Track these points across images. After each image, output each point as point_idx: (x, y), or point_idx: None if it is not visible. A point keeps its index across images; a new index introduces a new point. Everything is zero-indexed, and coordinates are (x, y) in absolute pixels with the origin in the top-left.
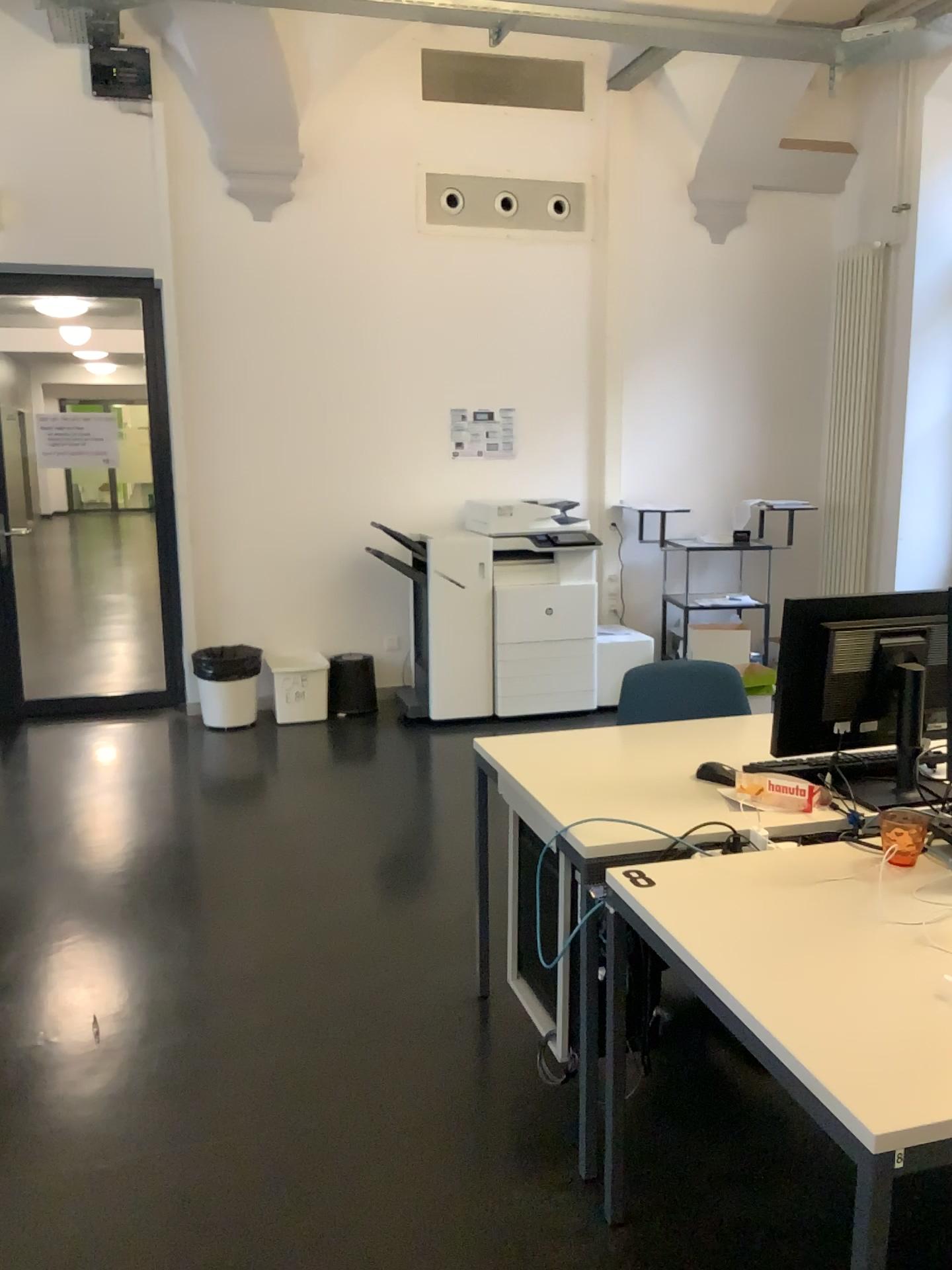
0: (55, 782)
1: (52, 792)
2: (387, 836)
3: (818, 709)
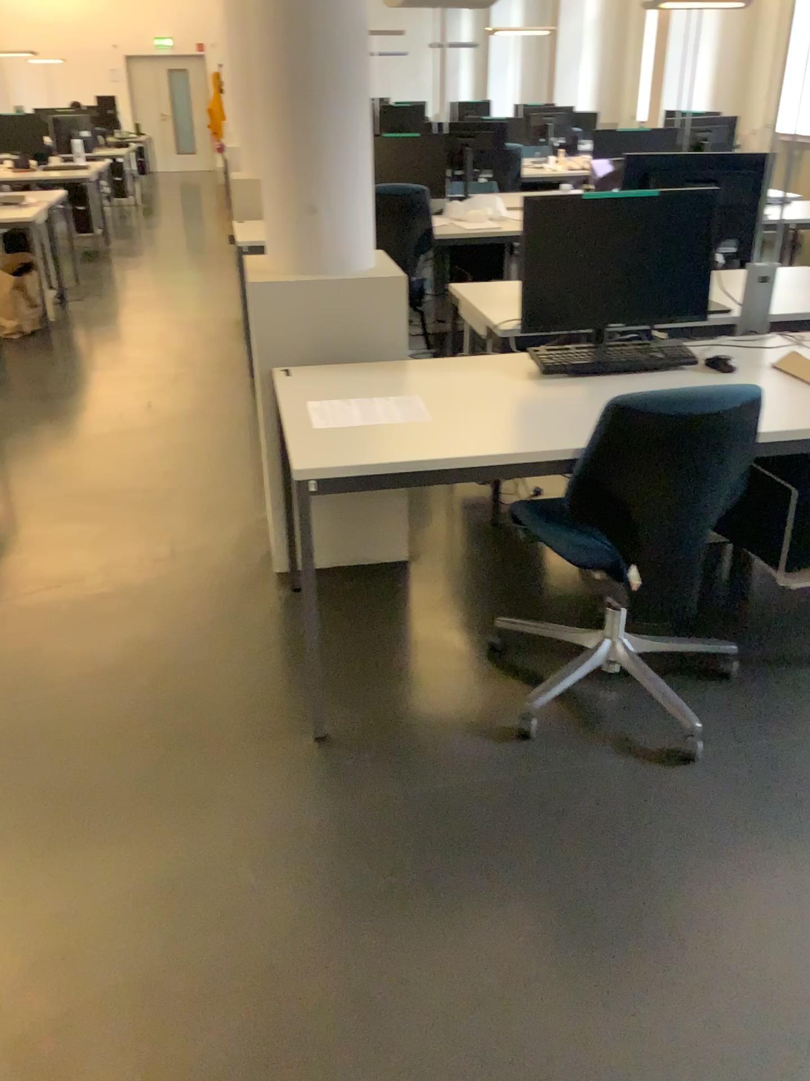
0: None
1: None
2: None
3: None
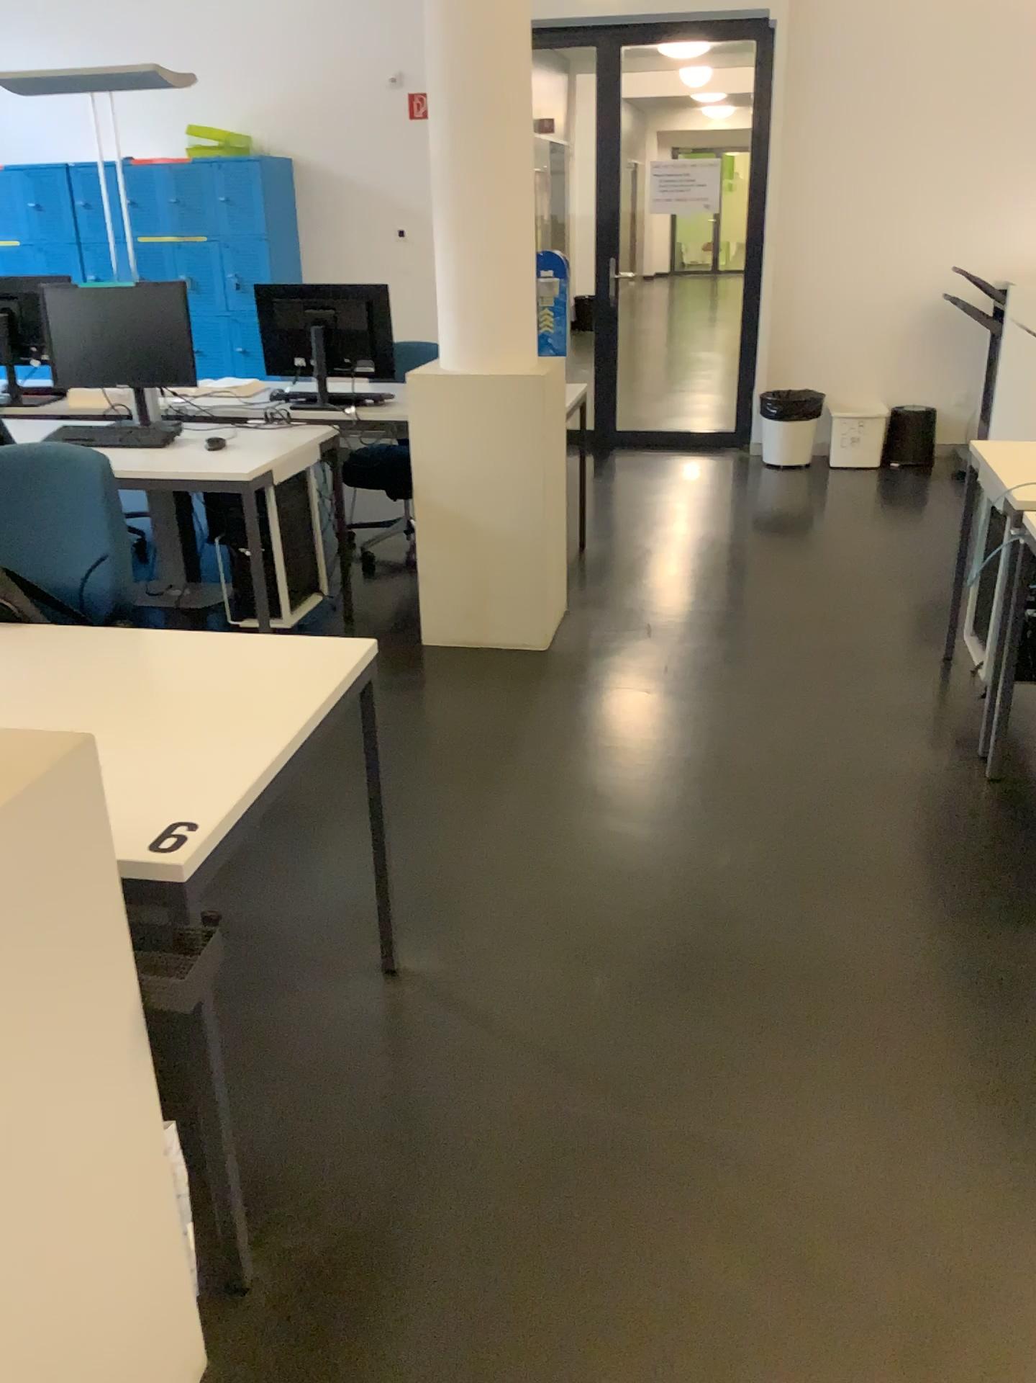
0: (637, 488)
1: (634, 494)
2: (906, 553)
3: None
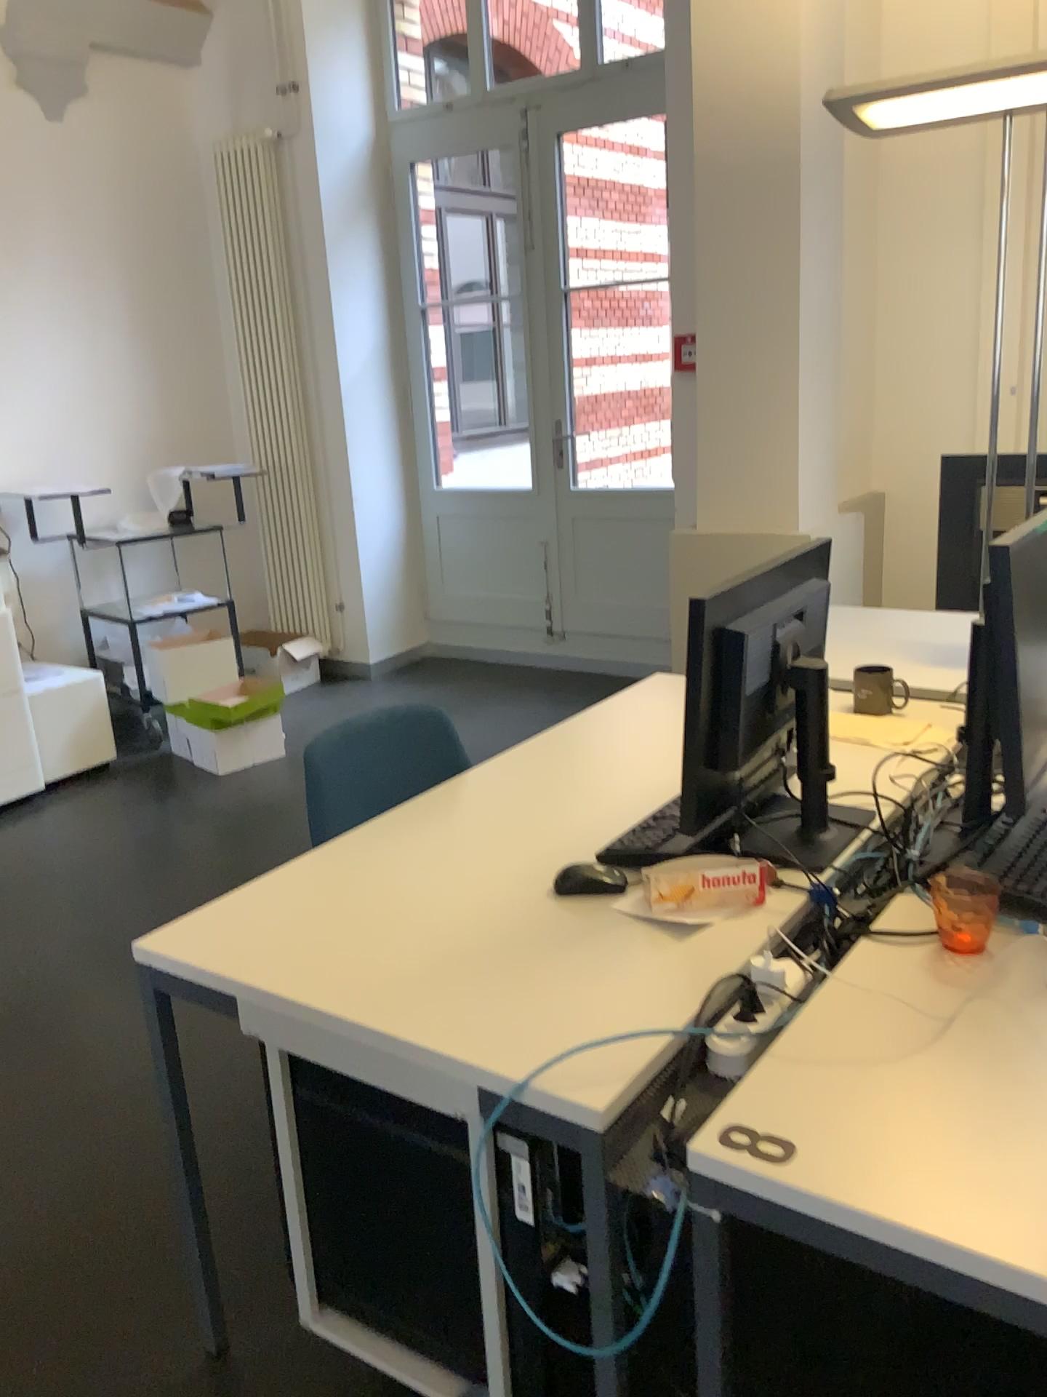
0: None
1: None
2: None
3: (730, 751)
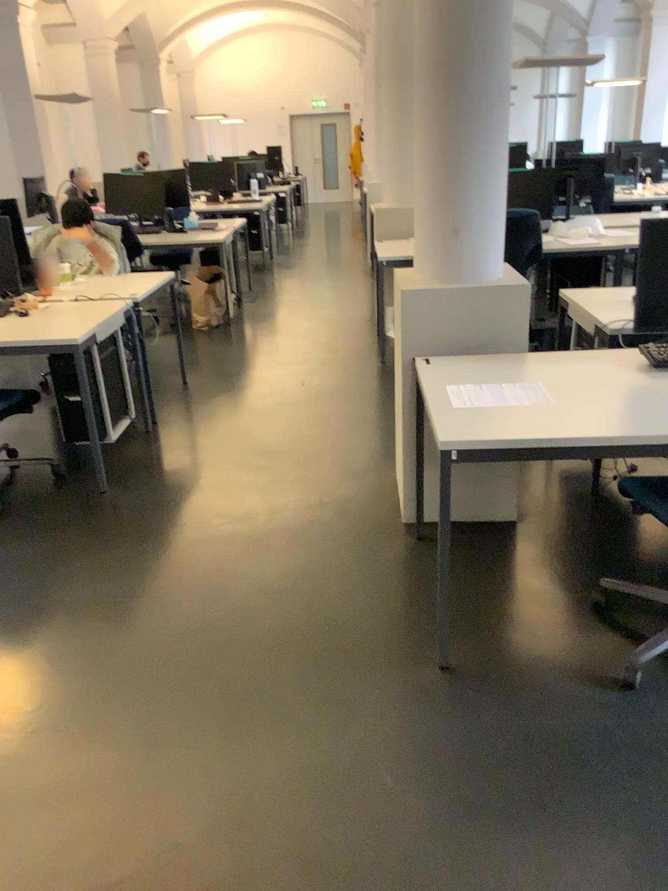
0: None
1: None
2: None
3: None
